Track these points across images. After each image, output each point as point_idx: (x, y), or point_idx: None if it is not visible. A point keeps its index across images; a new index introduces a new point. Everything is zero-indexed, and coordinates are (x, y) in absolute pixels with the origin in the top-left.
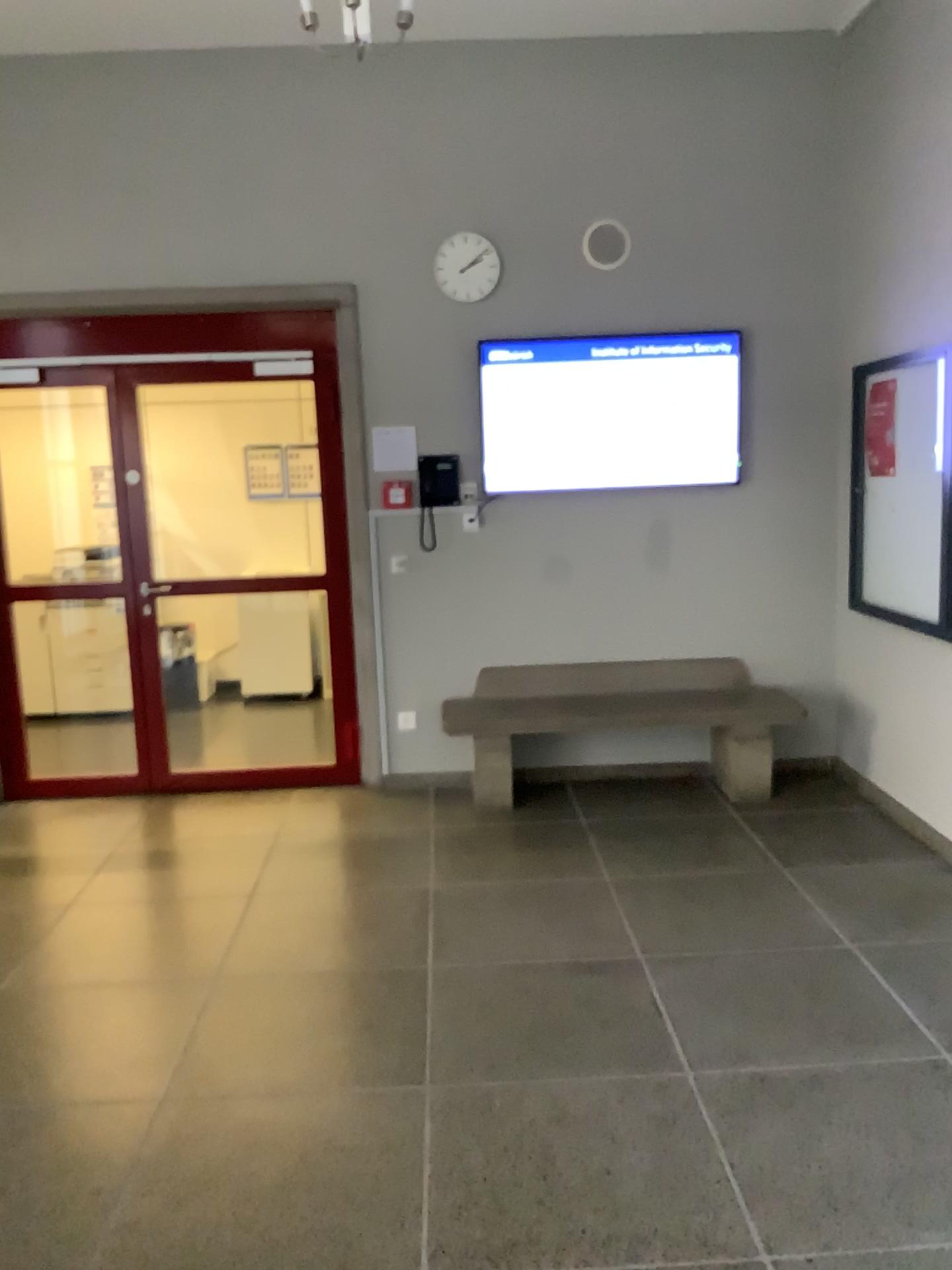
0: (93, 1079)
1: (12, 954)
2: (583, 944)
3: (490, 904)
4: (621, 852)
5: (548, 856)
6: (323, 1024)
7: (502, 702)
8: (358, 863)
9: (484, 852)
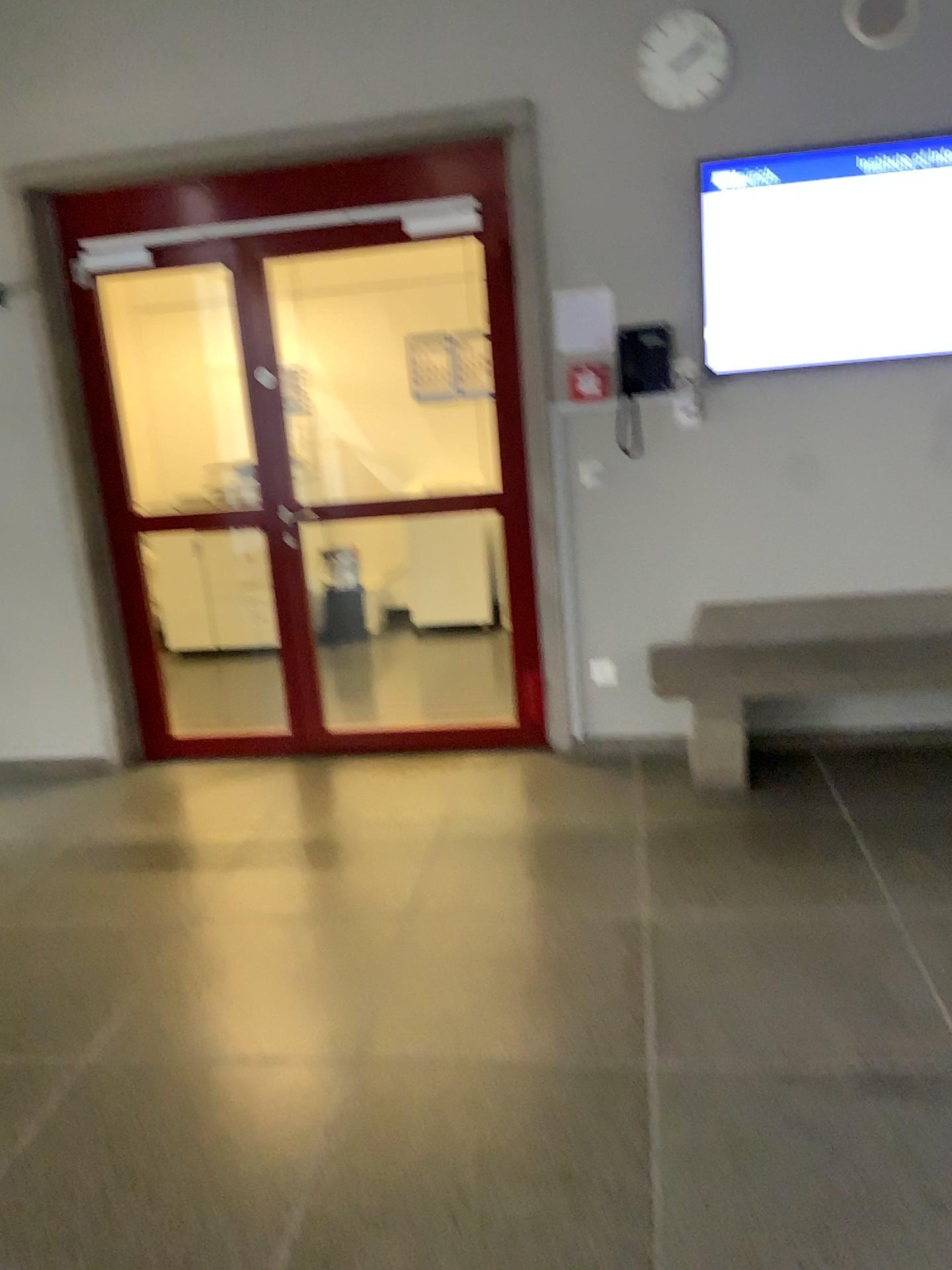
0: (172, 1251)
1: (108, 999)
2: (879, 1037)
3: (731, 951)
4: (907, 866)
5: (804, 868)
6: (500, 1169)
7: (731, 651)
8: (547, 871)
9: (714, 858)
